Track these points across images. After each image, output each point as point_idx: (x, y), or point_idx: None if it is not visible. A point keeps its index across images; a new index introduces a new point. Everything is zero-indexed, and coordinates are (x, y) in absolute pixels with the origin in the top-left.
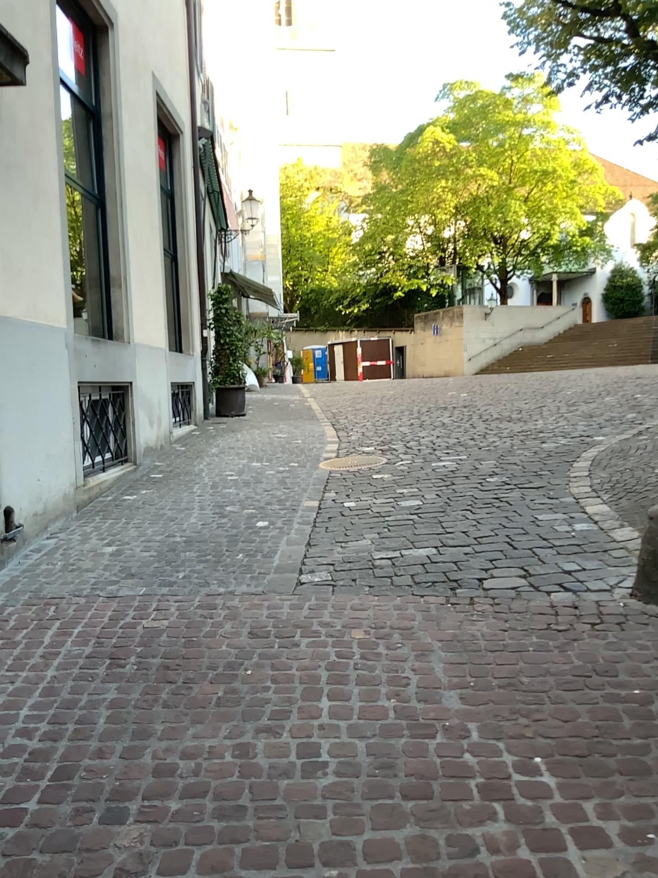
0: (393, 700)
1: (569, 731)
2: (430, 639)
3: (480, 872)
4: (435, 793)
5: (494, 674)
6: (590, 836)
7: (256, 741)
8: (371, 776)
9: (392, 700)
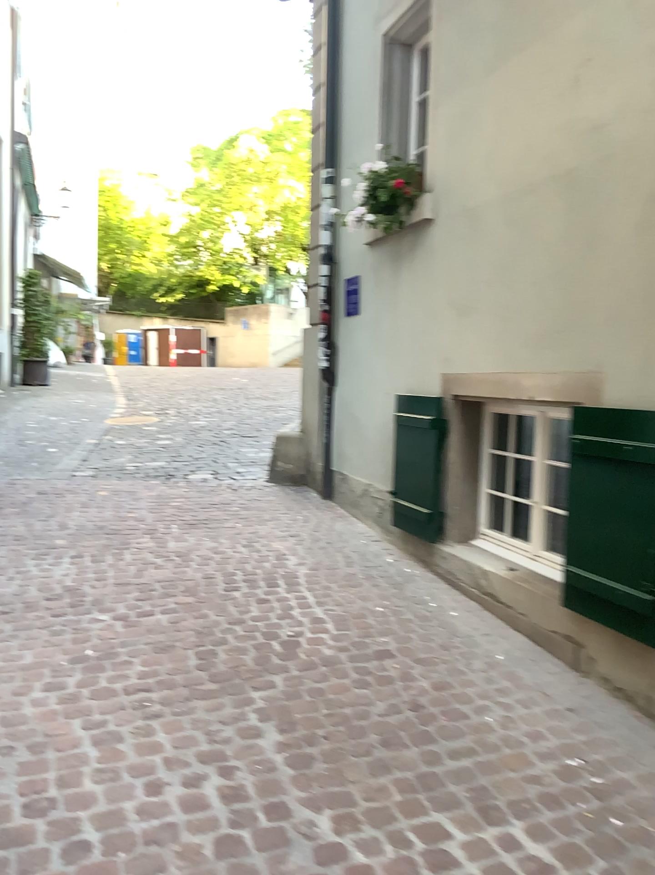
0: (111, 511)
1: (192, 517)
2: (141, 494)
3: (128, 546)
4: (119, 532)
5: (168, 504)
6: (179, 539)
7: (36, 522)
8: (91, 529)
9: (111, 511)
